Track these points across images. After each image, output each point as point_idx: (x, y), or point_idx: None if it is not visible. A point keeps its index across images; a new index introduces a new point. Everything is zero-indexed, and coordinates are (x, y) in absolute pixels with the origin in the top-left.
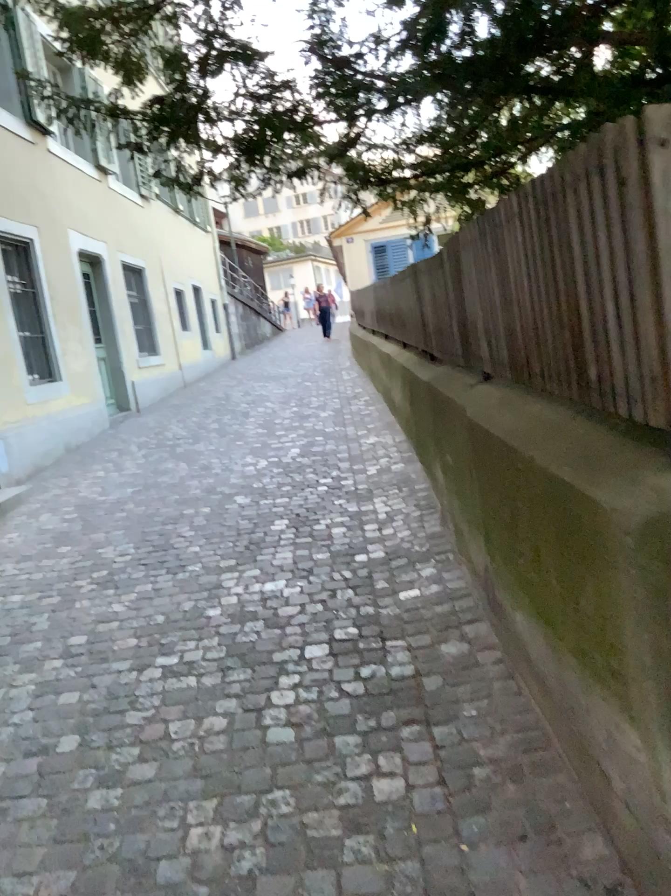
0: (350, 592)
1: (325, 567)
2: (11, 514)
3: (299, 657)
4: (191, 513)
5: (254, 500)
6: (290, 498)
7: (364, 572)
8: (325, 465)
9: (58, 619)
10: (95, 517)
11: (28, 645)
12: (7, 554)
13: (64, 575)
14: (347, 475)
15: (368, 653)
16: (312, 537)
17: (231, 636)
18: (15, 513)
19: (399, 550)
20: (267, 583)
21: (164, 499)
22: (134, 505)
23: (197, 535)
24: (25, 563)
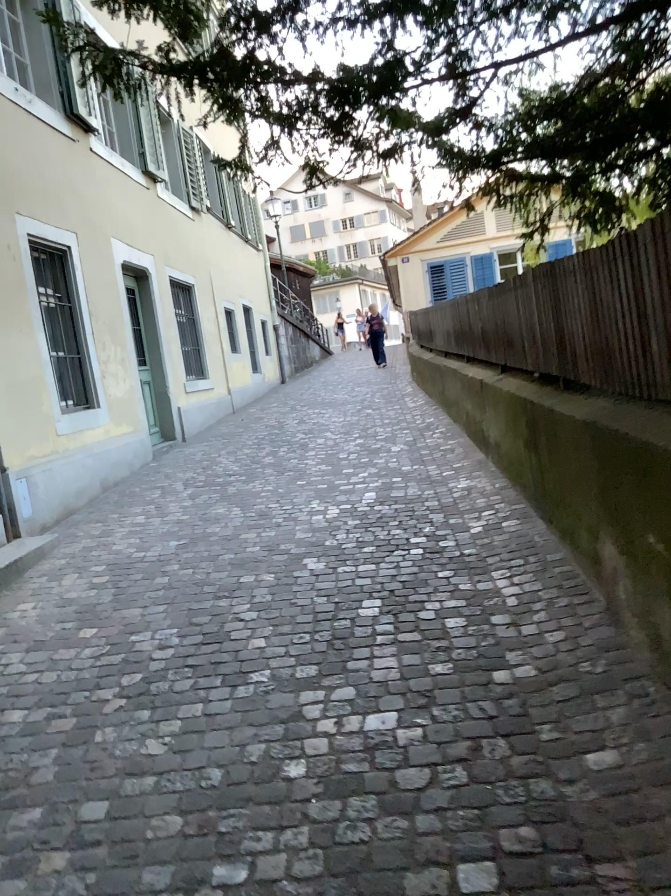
0: (504, 744)
1: (452, 690)
2: (28, 573)
3: (453, 892)
4: (250, 583)
5: (331, 566)
6: (377, 565)
7: (515, 704)
8: (413, 519)
9: (69, 761)
10: (129, 582)
11: (20, 814)
12: (15, 636)
13: (83, 678)
14: (445, 534)
15: (572, 892)
16: (420, 631)
17: (330, 823)
18: (35, 570)
19: (558, 666)
20: (370, 713)
21: (215, 559)
22: (179, 566)
23: (260, 618)
24: (35, 651)
